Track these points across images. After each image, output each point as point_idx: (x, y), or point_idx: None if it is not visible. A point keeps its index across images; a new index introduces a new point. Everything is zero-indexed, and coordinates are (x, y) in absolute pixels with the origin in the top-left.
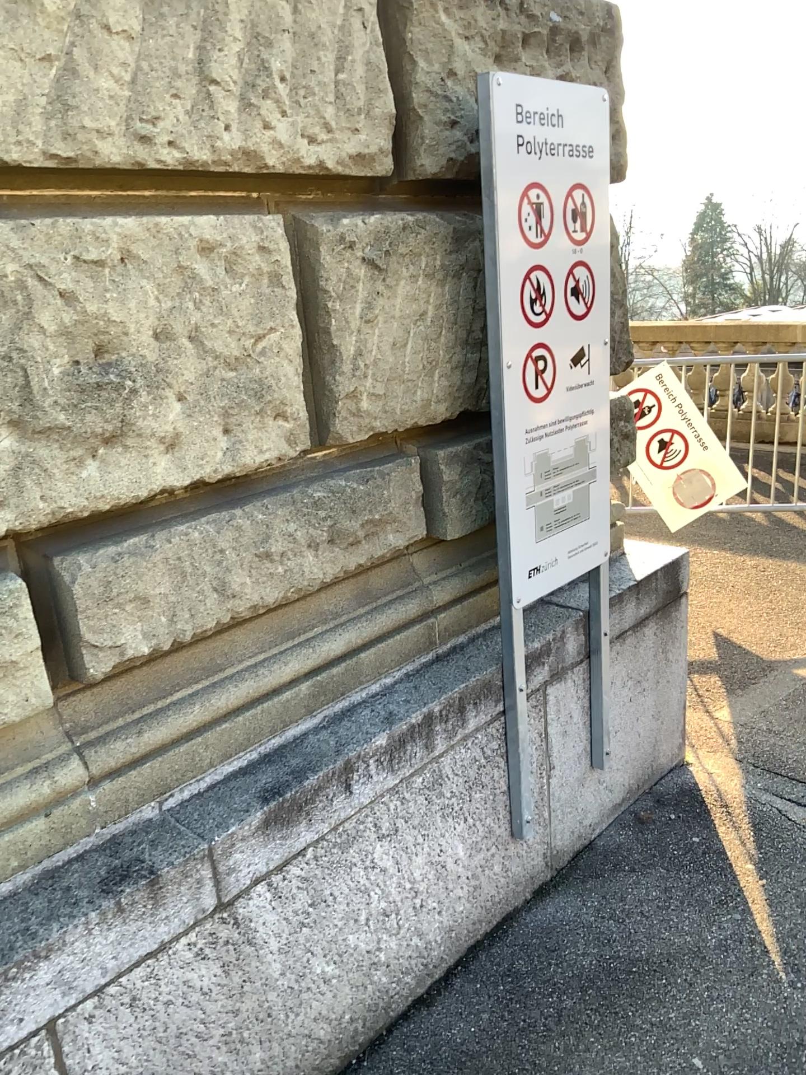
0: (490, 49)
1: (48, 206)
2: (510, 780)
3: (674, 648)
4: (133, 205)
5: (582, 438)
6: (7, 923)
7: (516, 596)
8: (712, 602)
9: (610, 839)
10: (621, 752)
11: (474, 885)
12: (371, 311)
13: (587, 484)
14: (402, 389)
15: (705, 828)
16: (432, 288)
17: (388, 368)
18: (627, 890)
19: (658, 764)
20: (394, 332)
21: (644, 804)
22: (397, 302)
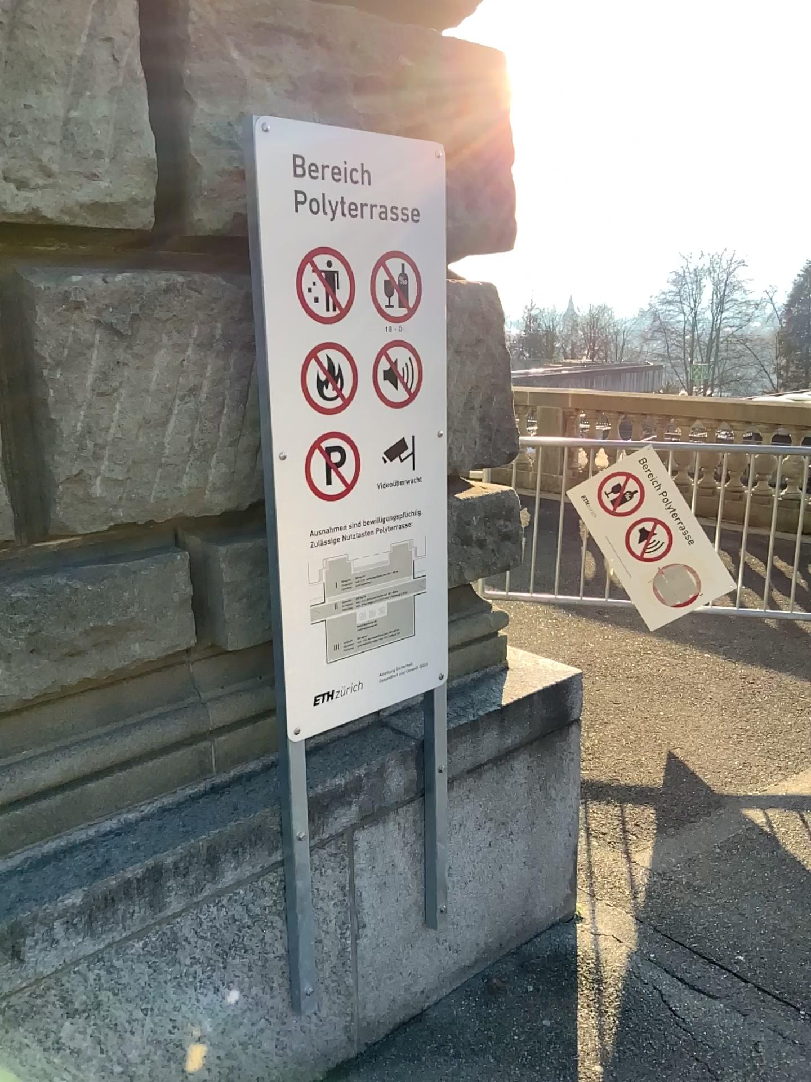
0: (312, 91)
1: None
2: (290, 939)
3: (563, 782)
4: None
5: (404, 540)
6: None
7: (295, 724)
8: (680, 714)
9: (446, 1008)
10: (470, 904)
11: (232, 1063)
12: (115, 383)
13: (412, 594)
14: (161, 473)
15: (567, 1007)
16: (211, 358)
17: (139, 448)
18: (439, 1081)
19: (537, 916)
20: (150, 407)
21: (505, 966)
22: (156, 373)
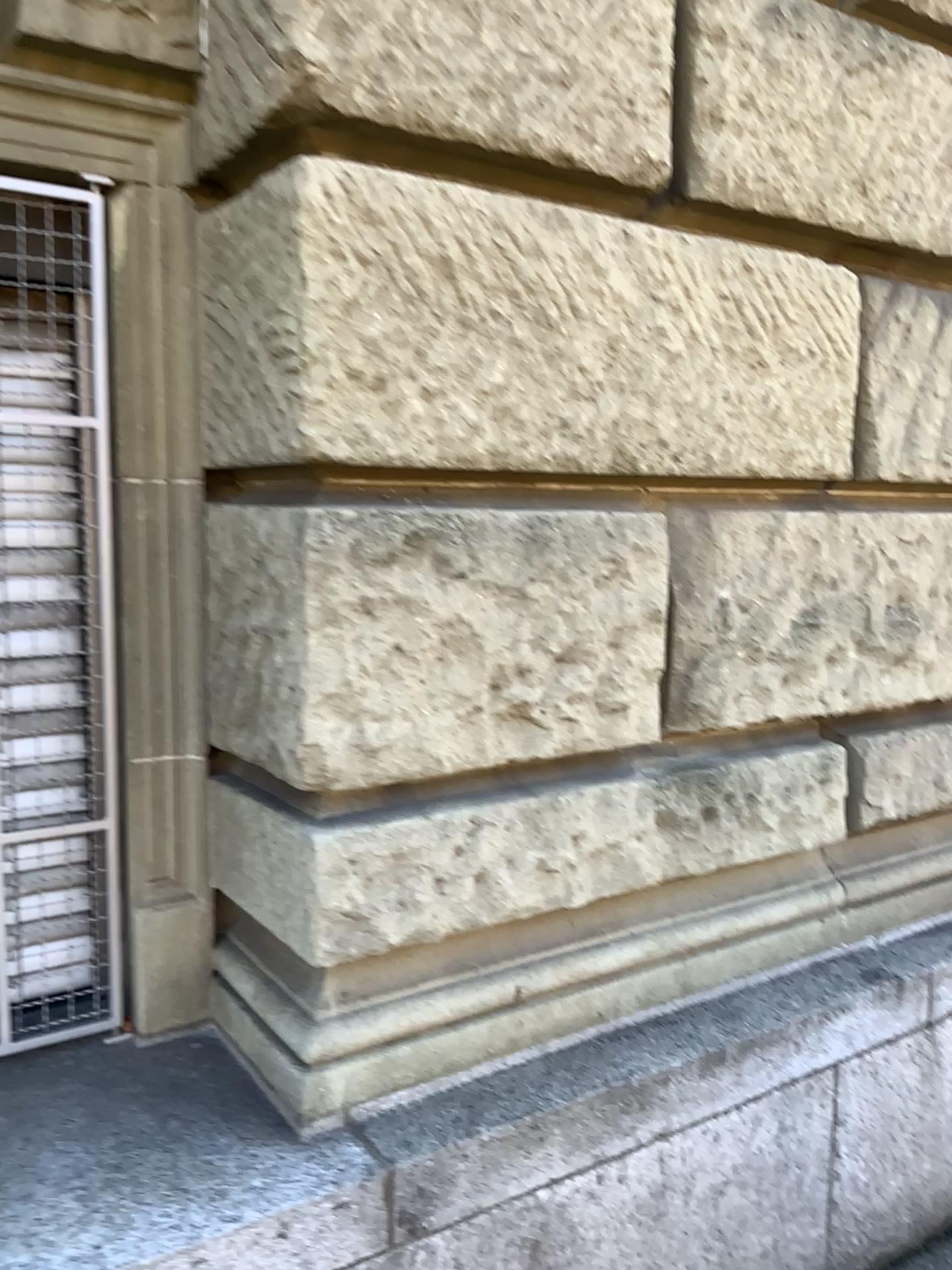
0: None
1: (883, 503)
2: None
3: None
4: (924, 503)
5: None
6: (818, 984)
7: None
8: None
9: None
10: None
11: None
12: None
13: None
14: None
15: None
16: None
17: None
18: None
19: None
20: None
21: None
22: None
